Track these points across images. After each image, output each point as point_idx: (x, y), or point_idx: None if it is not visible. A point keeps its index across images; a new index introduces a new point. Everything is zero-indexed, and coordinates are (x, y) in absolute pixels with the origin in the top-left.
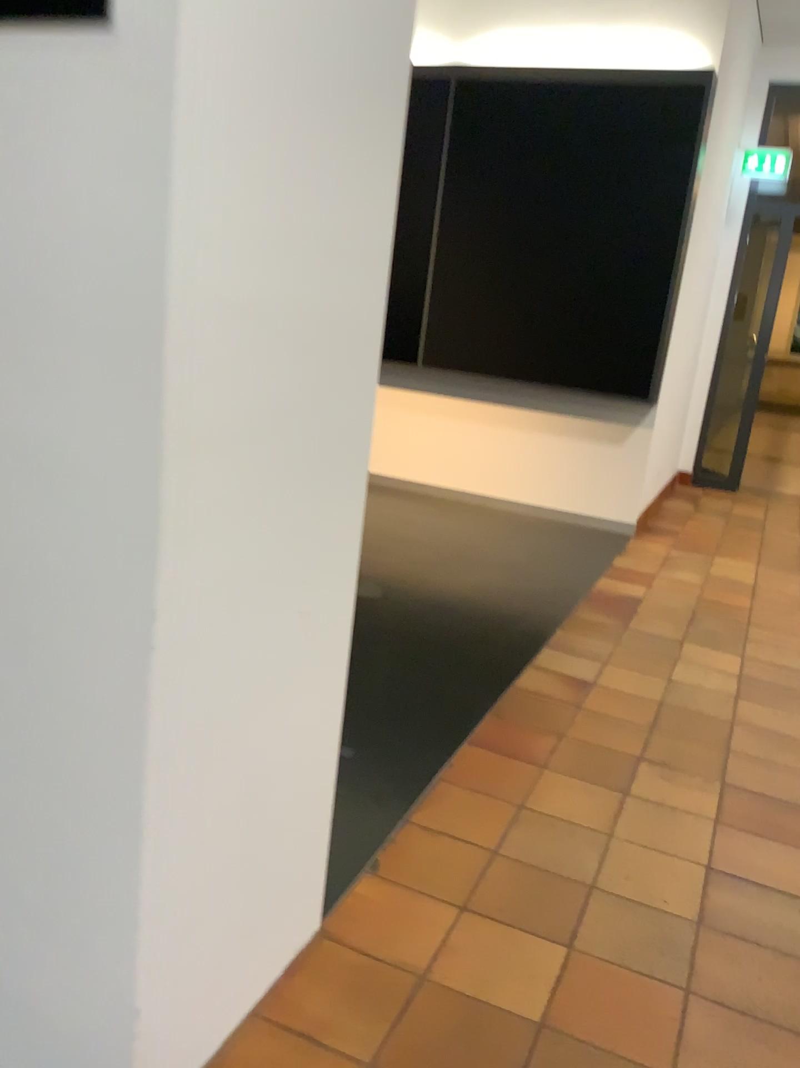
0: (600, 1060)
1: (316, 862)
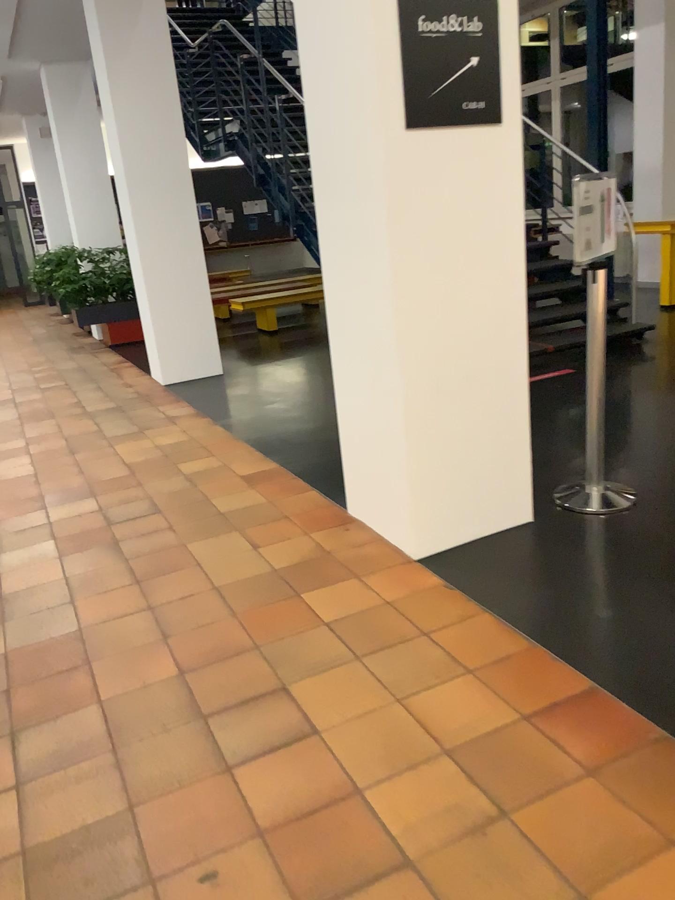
0: (267, 601)
1: (403, 510)
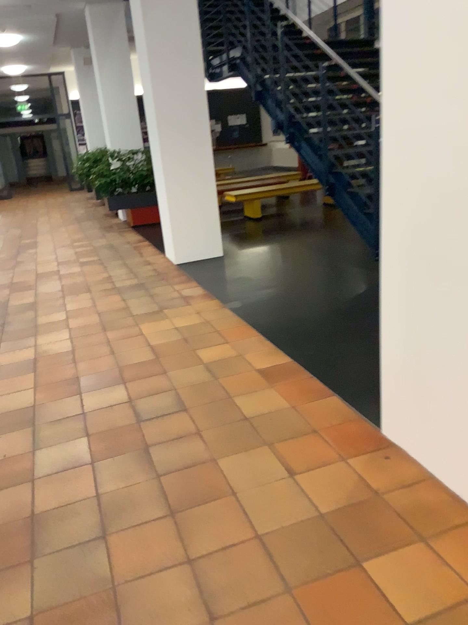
0: (325, 570)
1: None
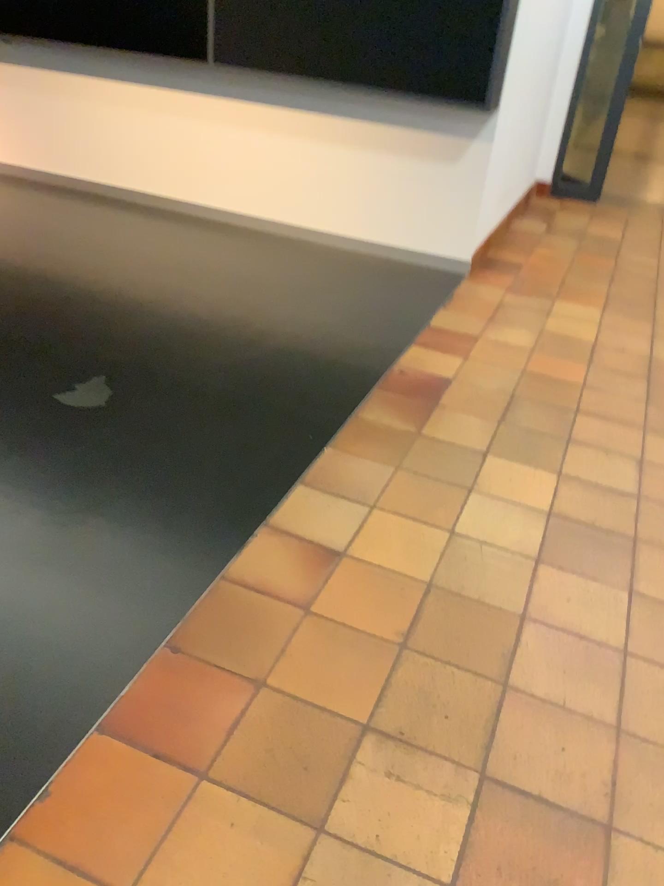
0: None
1: None
